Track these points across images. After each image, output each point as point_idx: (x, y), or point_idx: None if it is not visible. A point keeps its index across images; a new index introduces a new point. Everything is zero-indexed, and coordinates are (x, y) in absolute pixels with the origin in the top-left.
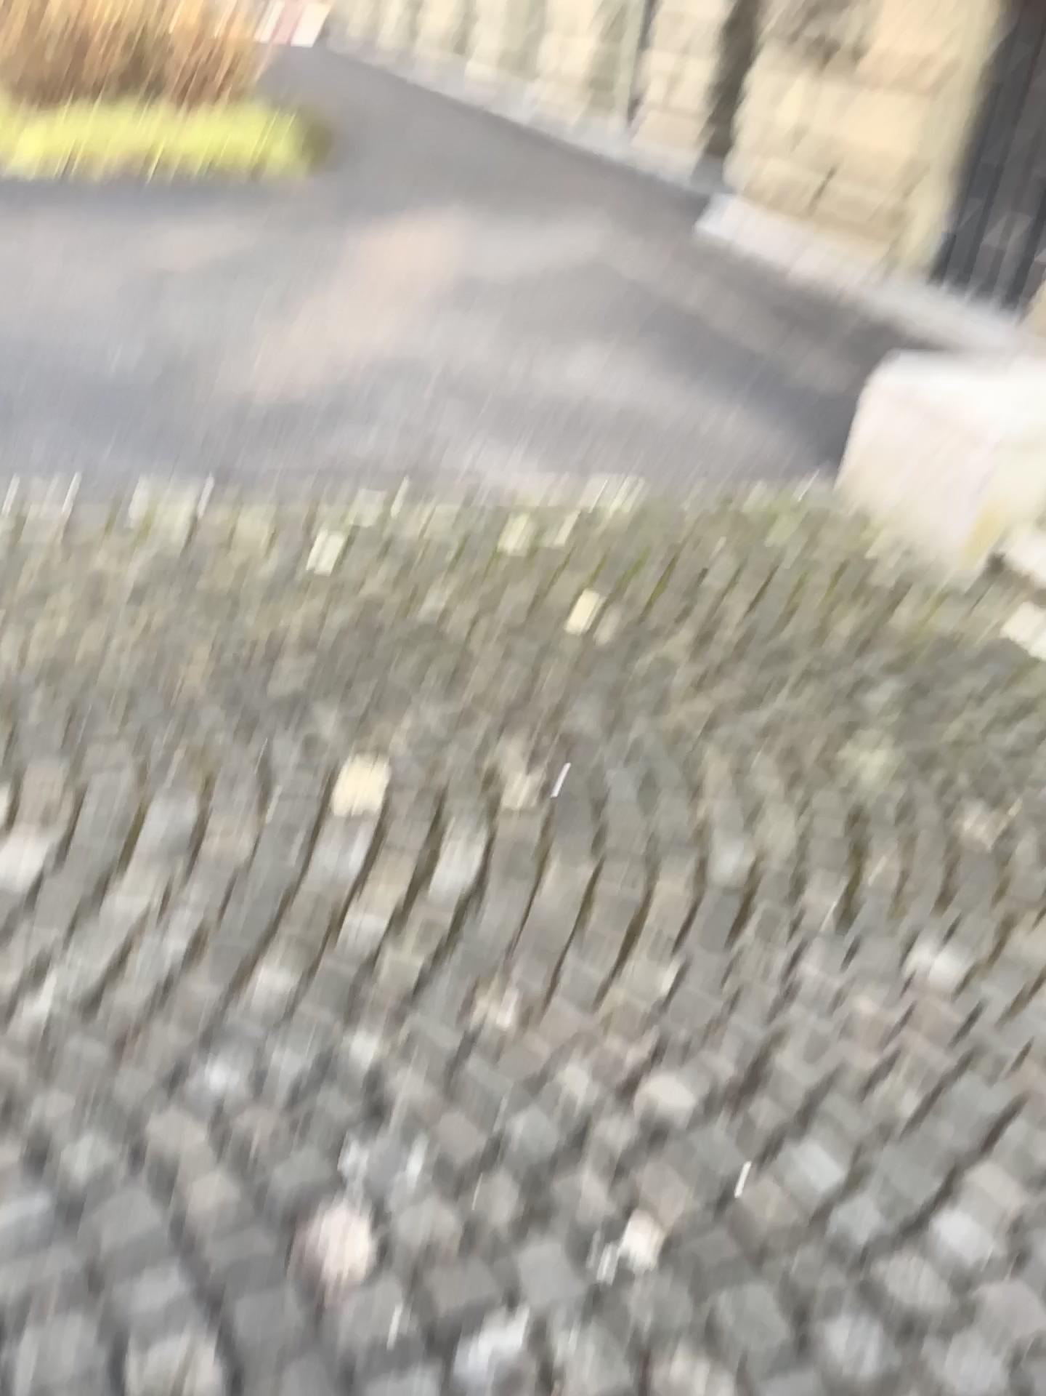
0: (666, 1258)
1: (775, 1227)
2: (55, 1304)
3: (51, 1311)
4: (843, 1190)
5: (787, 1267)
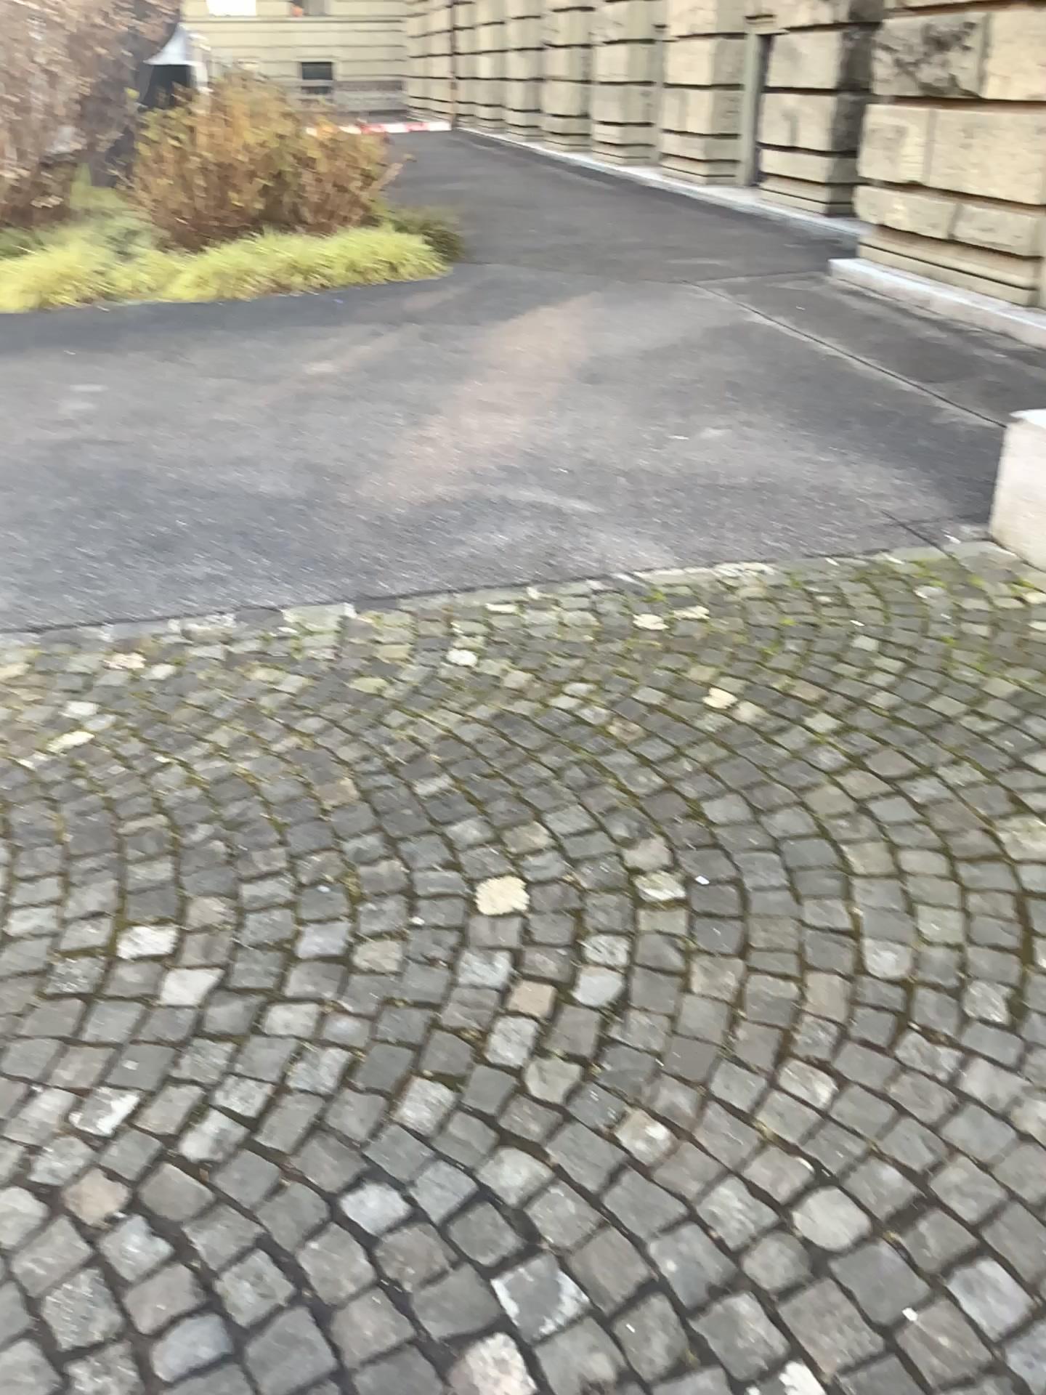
0: None
1: (948, 1372)
2: None
3: None
4: (1021, 1331)
5: None
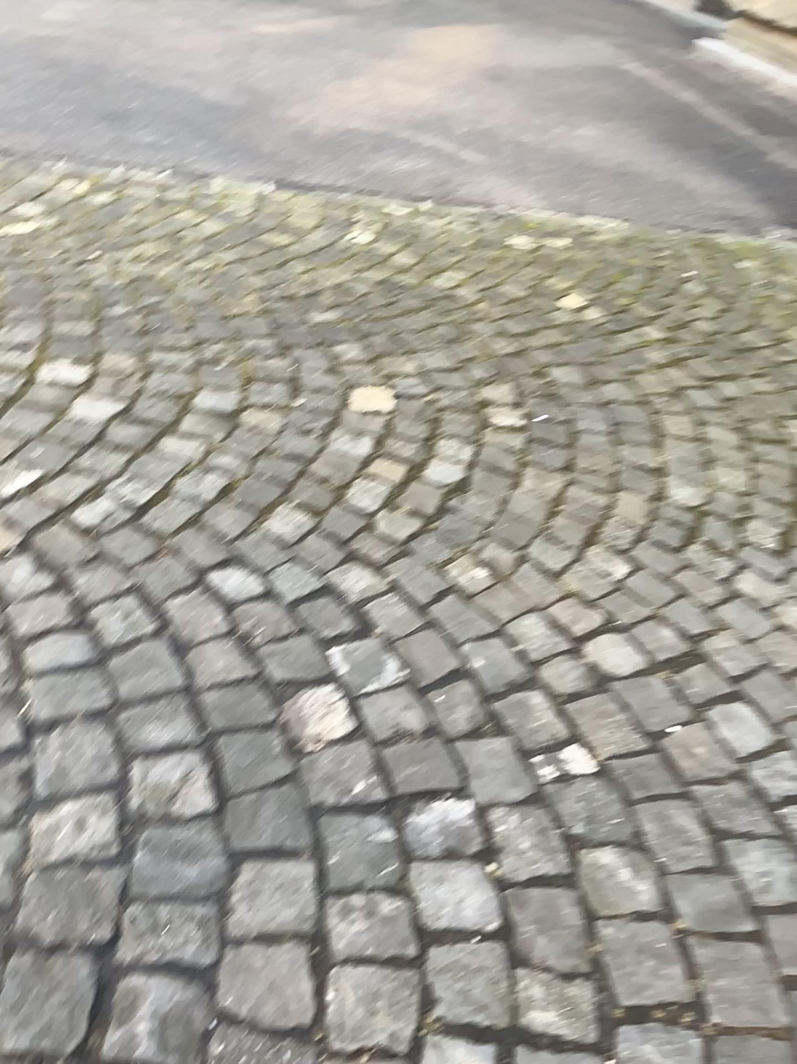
0: (601, 776)
1: (700, 770)
2: (77, 722)
3: (73, 728)
4: (764, 751)
5: (709, 802)
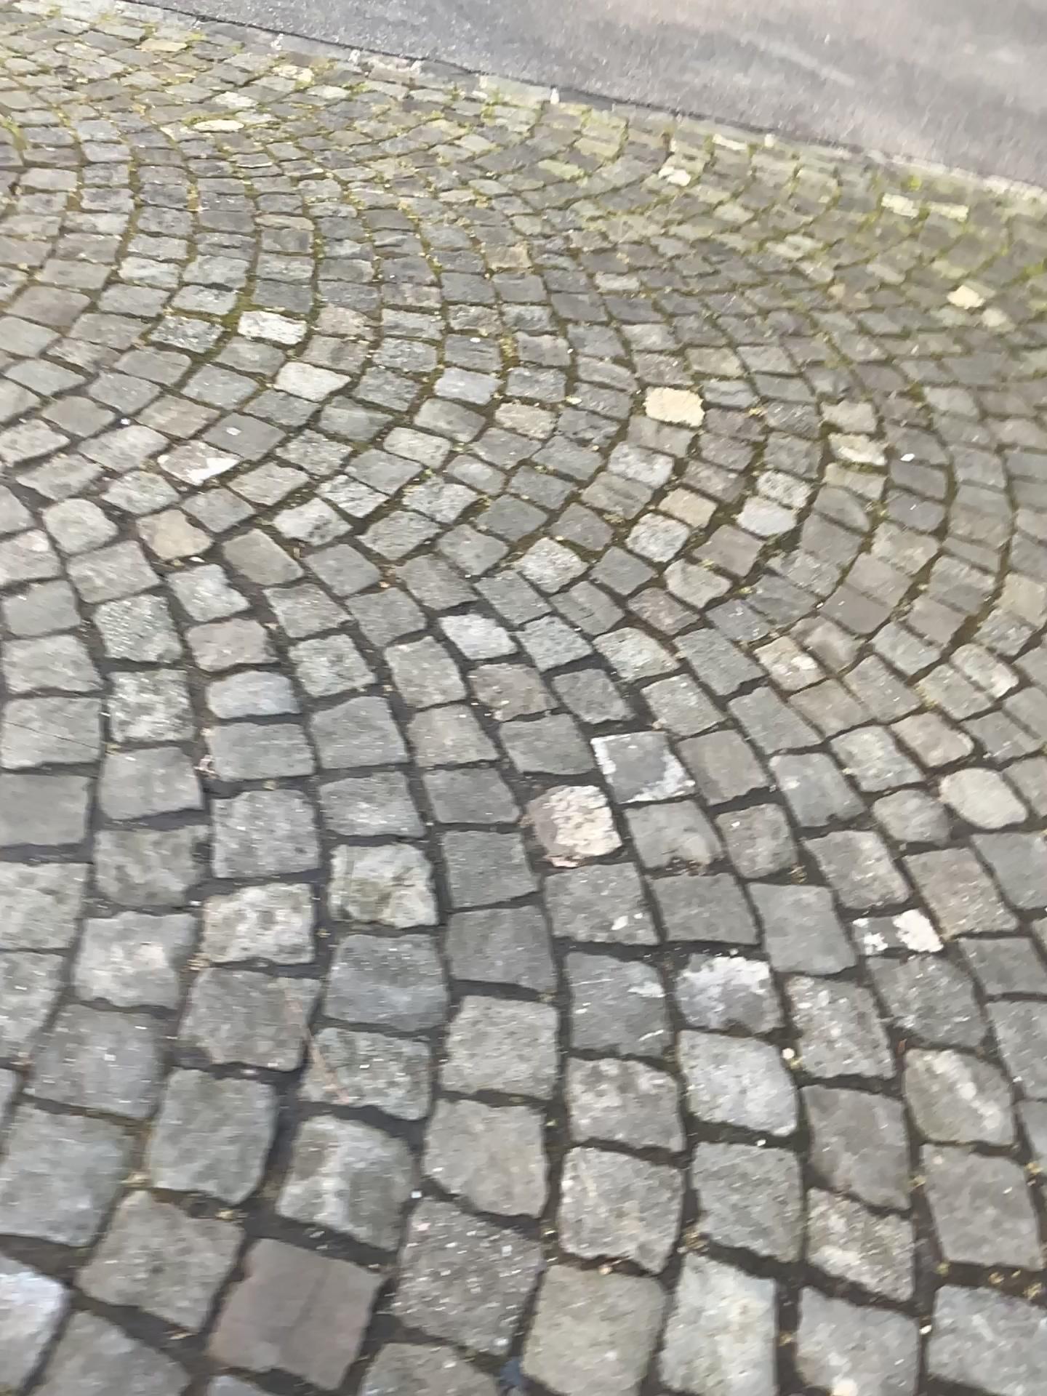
0: (944, 957)
1: None
2: (267, 792)
3: (261, 798)
4: None
5: None
